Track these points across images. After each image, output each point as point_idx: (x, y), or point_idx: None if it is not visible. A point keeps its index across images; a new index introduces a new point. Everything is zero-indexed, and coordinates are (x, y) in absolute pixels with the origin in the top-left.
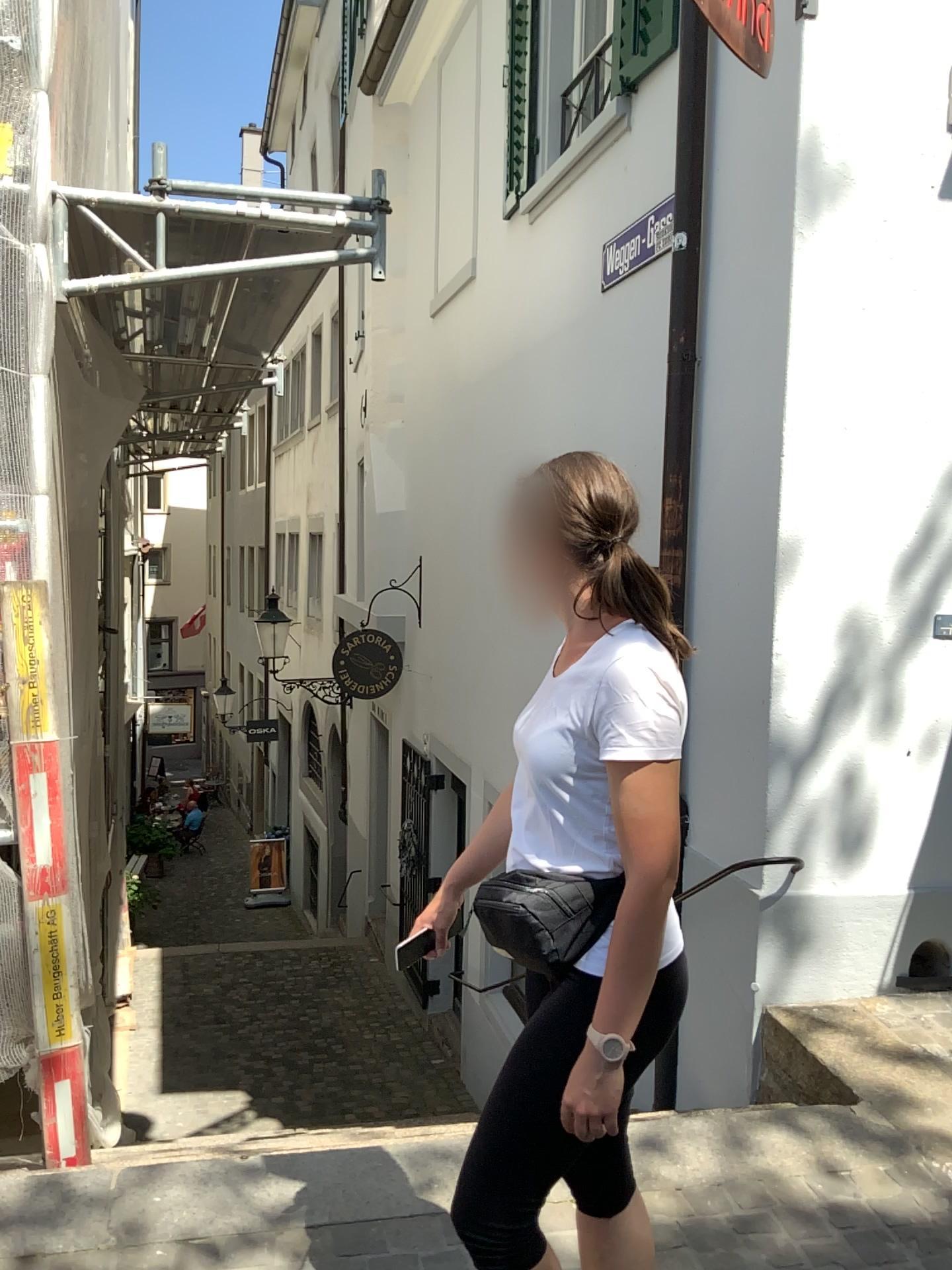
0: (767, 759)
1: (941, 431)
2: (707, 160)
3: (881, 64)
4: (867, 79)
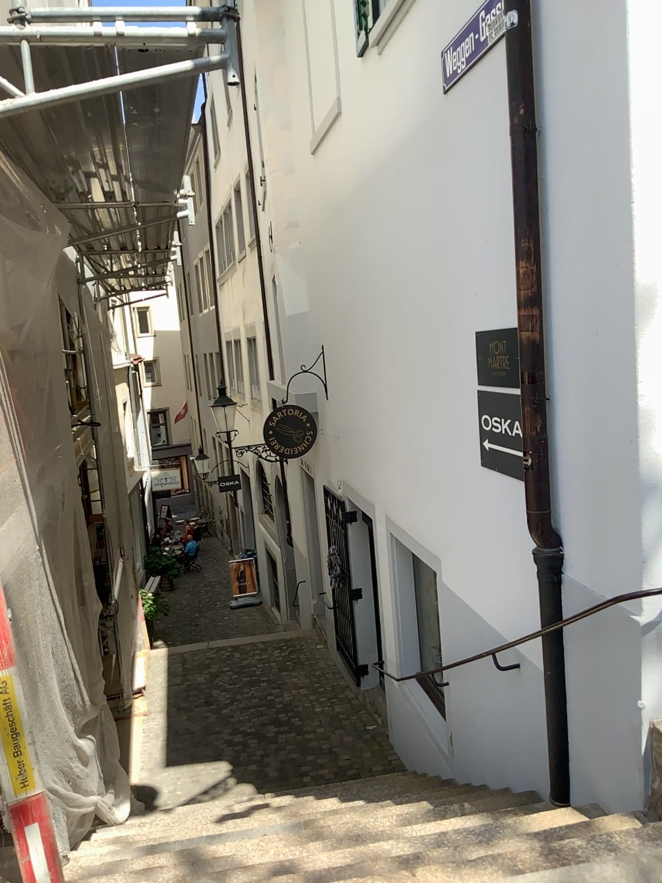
0: (635, 493)
1: None
2: None
3: None
4: None
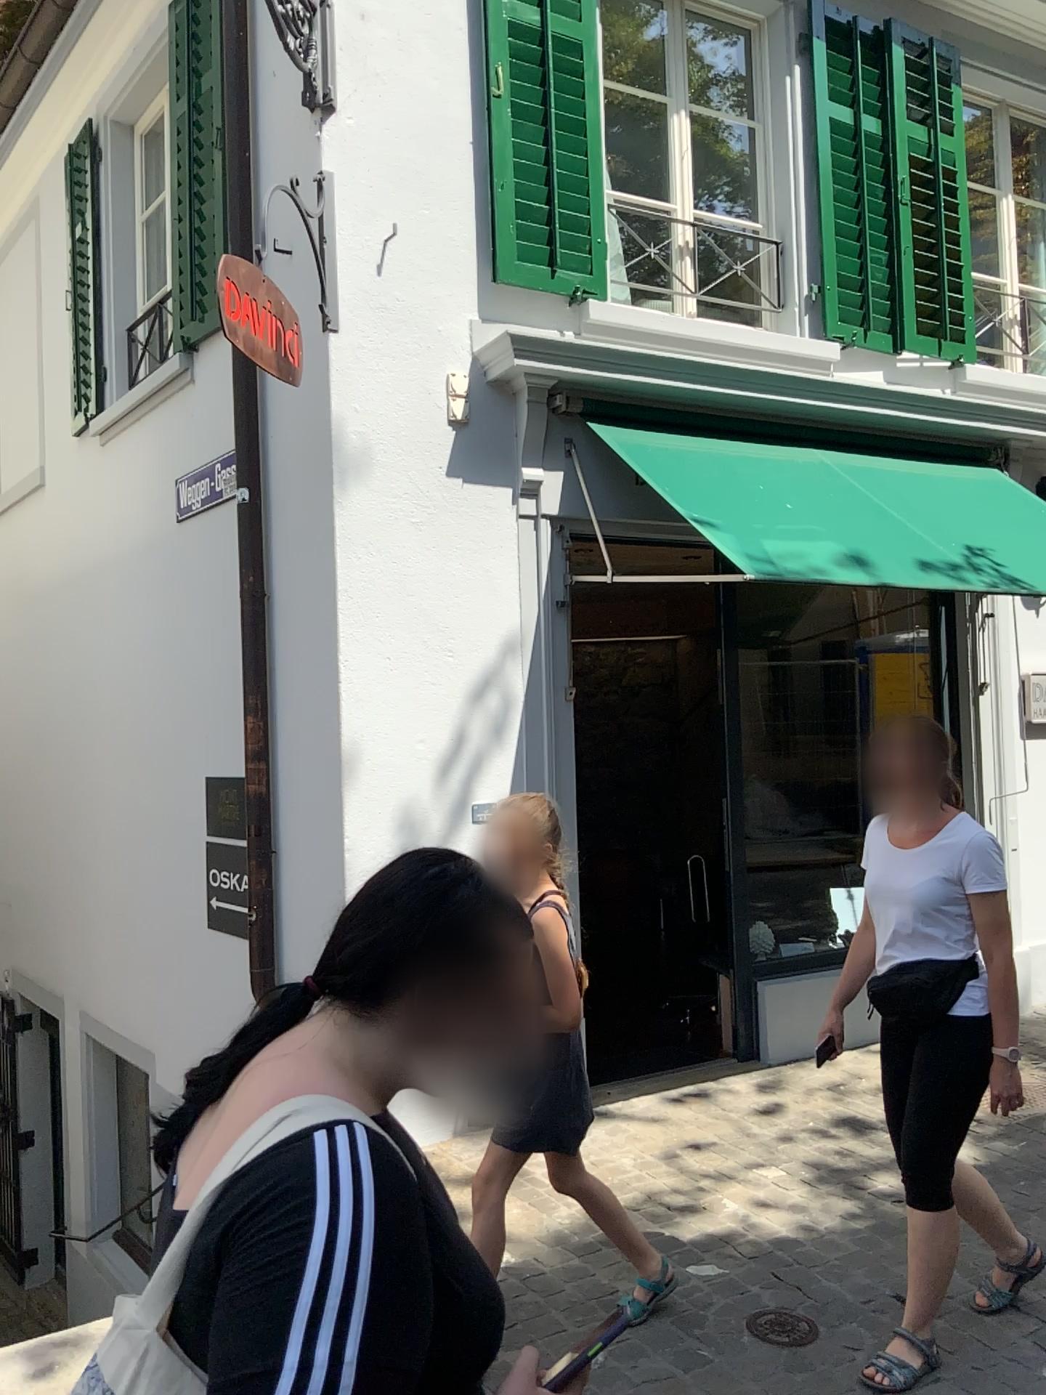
0: None
1: (463, 658)
2: (261, 428)
3: (393, 371)
4: (383, 382)
